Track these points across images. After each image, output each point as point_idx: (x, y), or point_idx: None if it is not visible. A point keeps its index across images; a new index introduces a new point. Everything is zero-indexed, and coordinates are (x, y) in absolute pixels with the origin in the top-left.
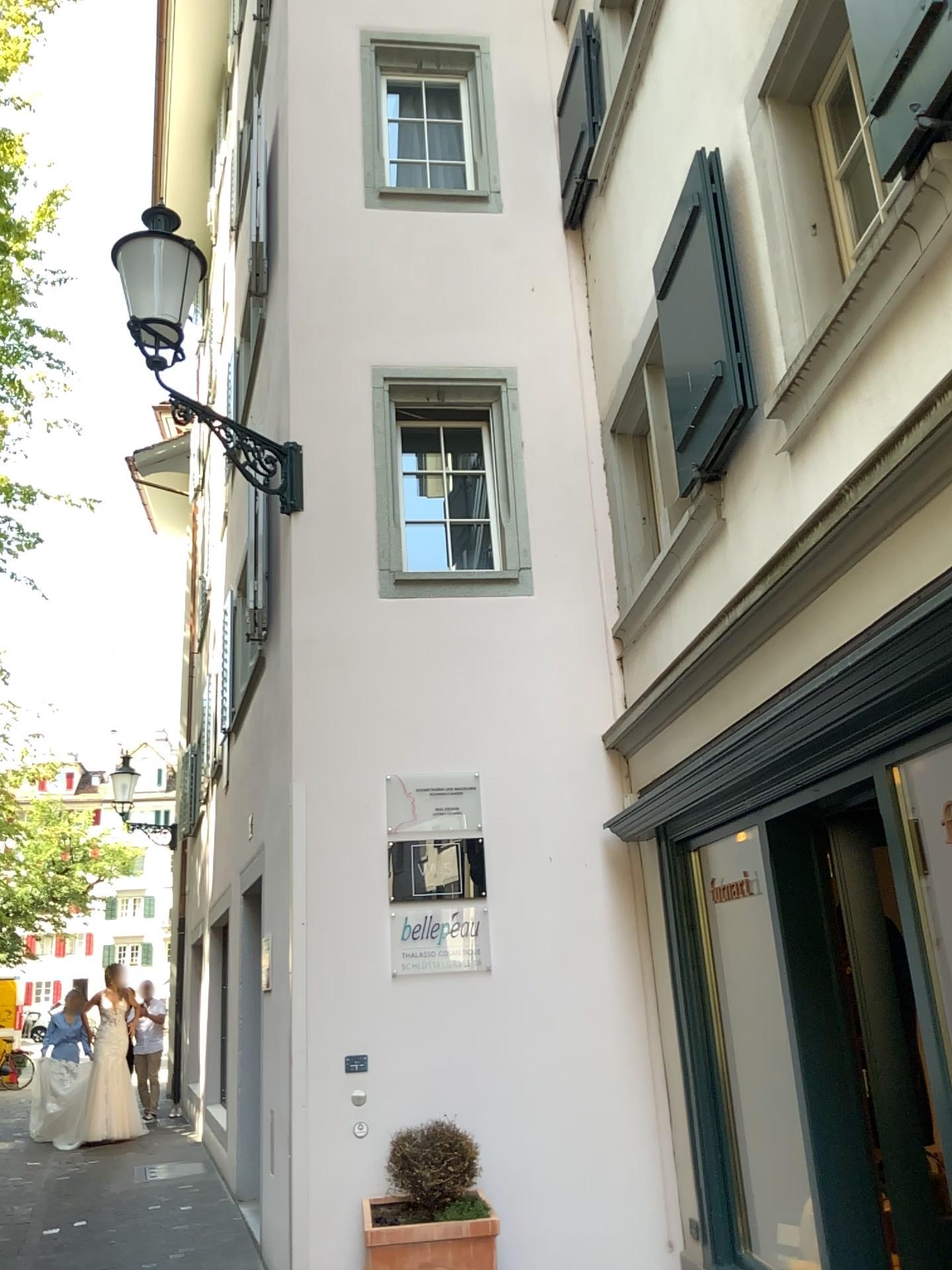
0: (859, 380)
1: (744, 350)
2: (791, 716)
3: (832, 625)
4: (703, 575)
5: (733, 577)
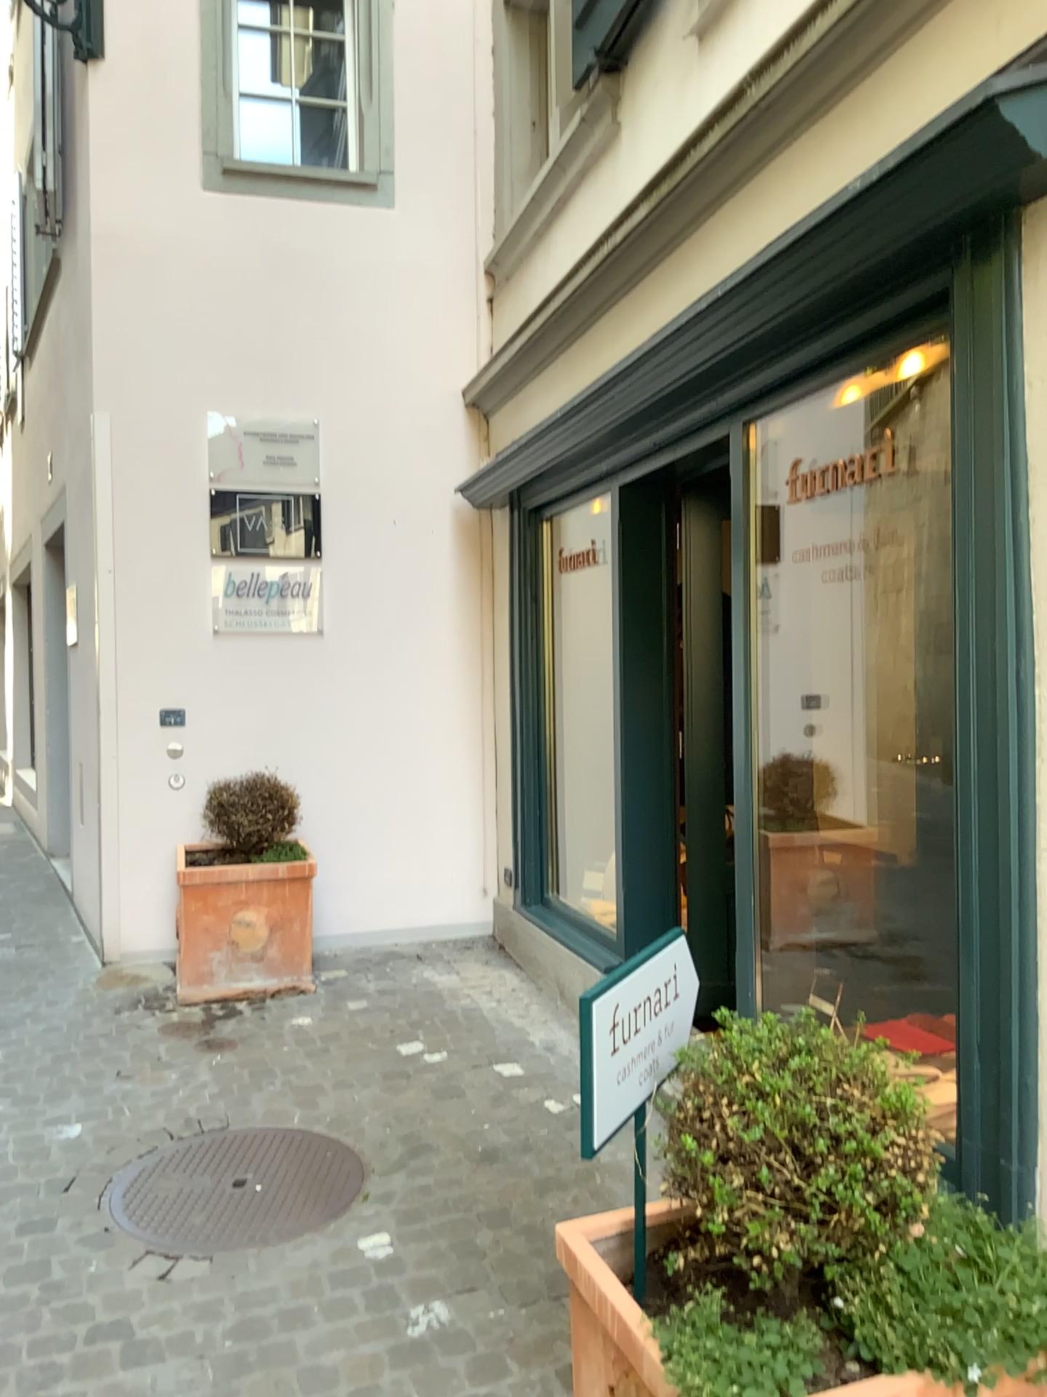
0: None
1: None
2: (654, 359)
3: (714, 260)
4: (586, 199)
5: (618, 200)
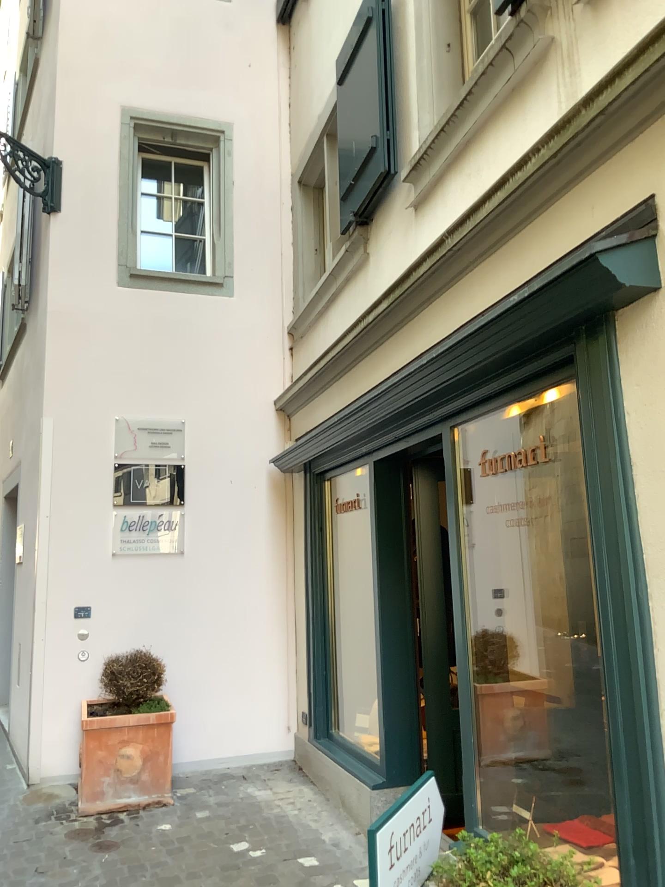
0: (465, 160)
1: (392, 131)
2: (395, 389)
3: (429, 331)
4: (349, 292)
5: (369, 294)
